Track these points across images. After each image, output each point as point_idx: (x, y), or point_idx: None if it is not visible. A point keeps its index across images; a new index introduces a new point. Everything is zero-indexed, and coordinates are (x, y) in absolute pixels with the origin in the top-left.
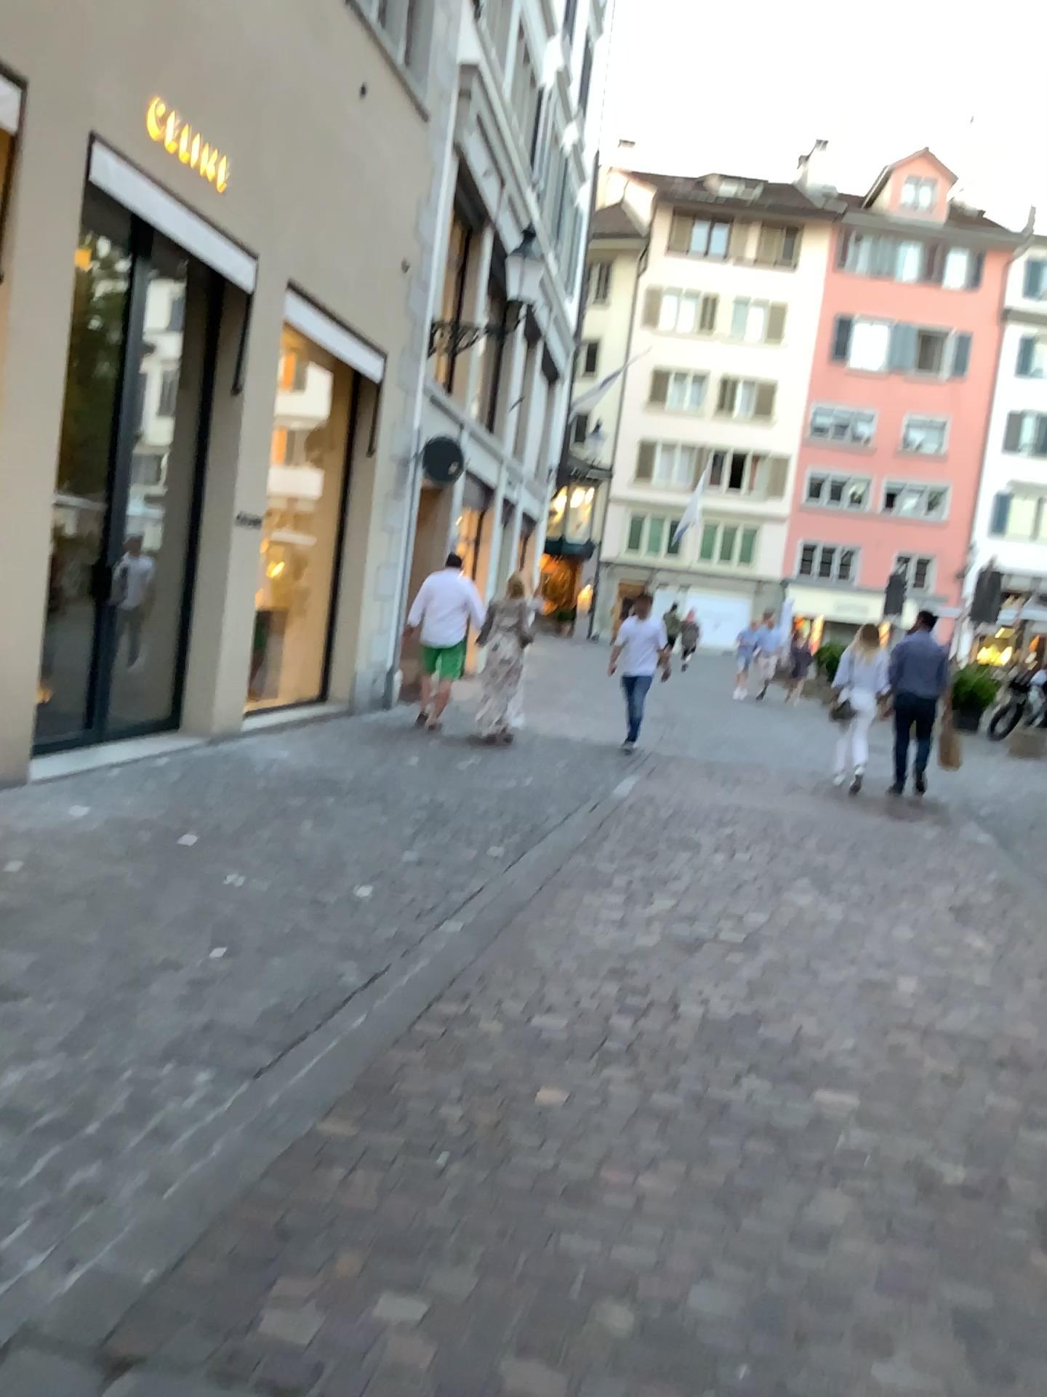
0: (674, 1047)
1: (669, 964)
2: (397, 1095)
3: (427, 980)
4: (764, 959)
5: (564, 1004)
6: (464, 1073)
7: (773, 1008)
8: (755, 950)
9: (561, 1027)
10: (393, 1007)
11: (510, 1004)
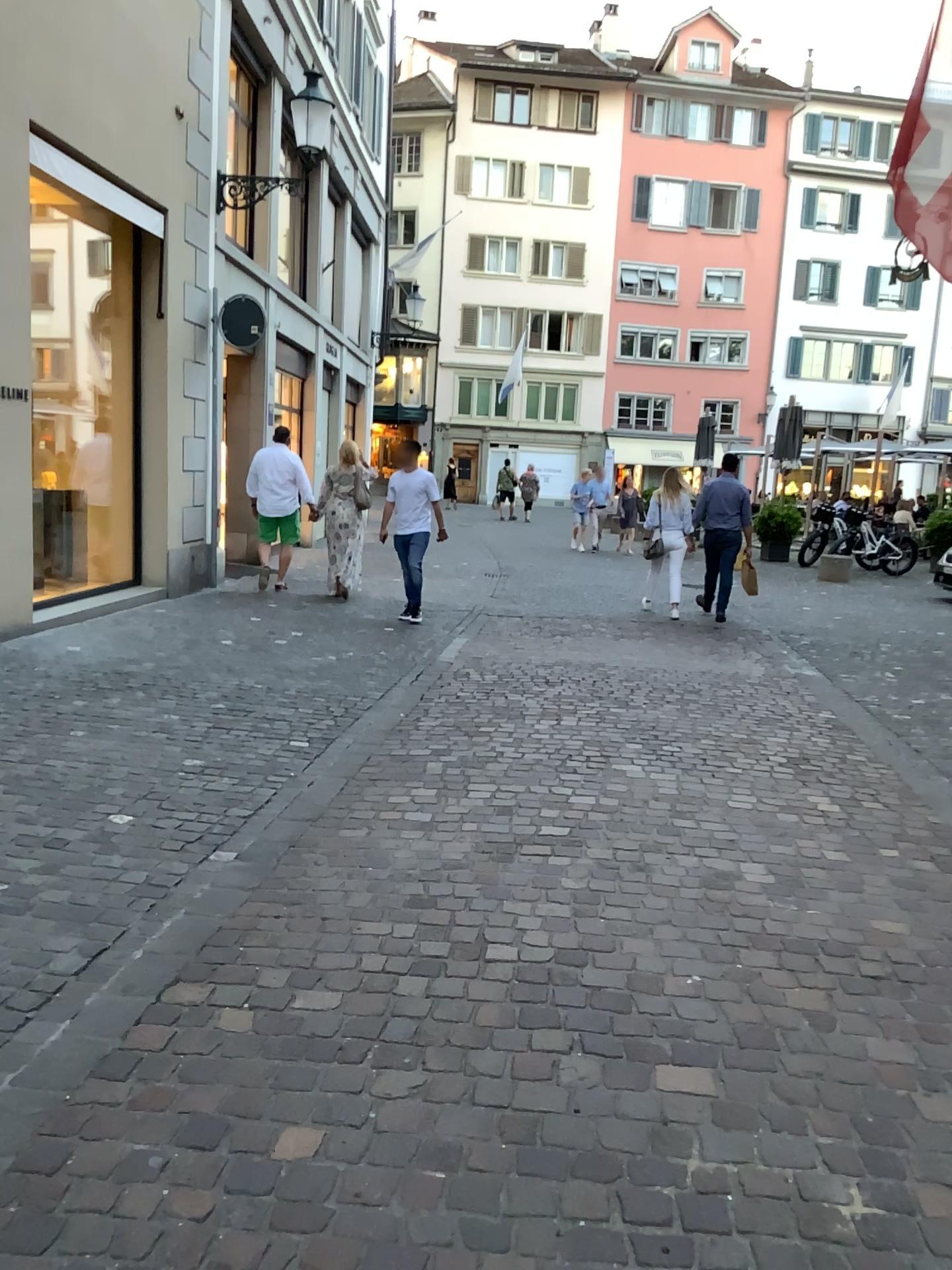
0: (478, 1017)
1: (476, 886)
2: (71, 1175)
3: (161, 953)
4: (591, 863)
5: (338, 968)
6: (181, 1112)
7: (603, 931)
8: (579, 853)
9: (331, 1006)
10: (105, 1005)
11: (266, 979)
